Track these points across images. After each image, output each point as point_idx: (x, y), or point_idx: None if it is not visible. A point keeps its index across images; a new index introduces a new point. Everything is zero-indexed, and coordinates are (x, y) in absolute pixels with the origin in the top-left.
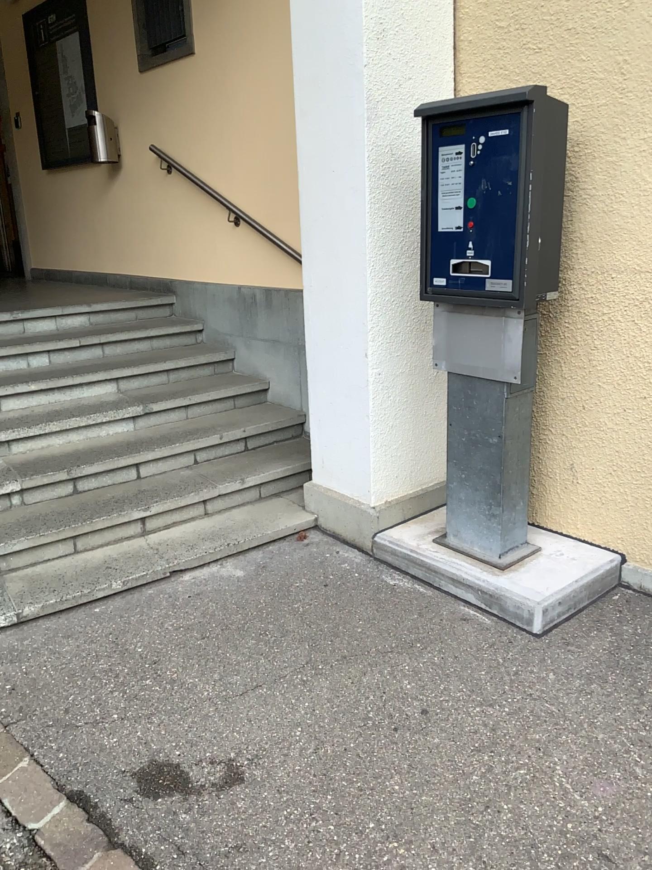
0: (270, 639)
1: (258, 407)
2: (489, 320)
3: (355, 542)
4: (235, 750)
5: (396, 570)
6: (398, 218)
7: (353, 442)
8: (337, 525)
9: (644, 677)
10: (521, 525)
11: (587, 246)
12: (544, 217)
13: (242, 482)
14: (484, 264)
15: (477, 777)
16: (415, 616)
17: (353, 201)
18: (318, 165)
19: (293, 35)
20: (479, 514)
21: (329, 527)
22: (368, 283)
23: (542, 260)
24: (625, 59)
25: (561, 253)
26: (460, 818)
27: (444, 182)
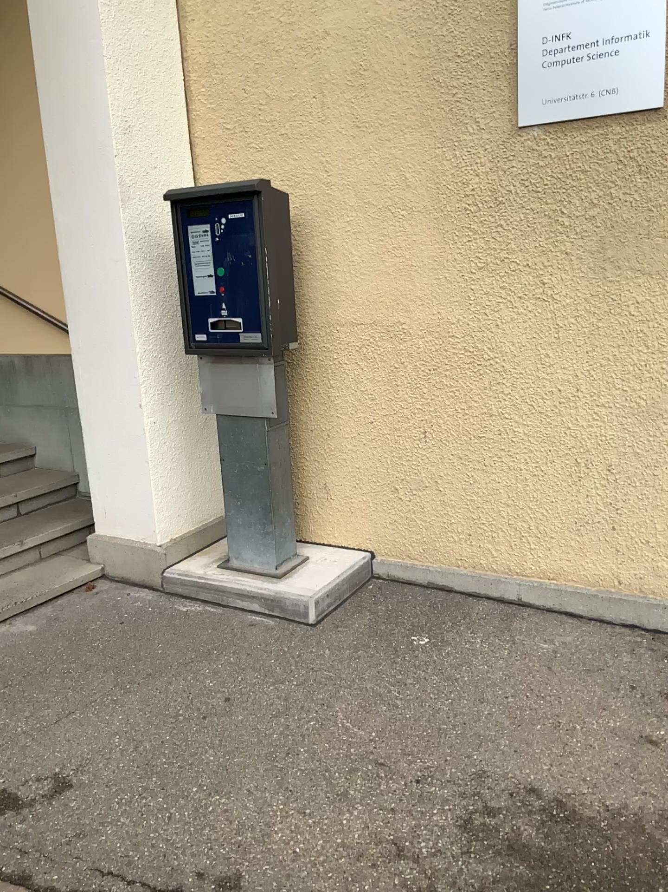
0: (76, 674)
1: (28, 473)
2: (246, 367)
3: (144, 581)
4: (60, 766)
5: (186, 598)
6: (158, 285)
7: (133, 489)
8: (125, 570)
9: (398, 640)
10: (291, 540)
11: (316, 304)
12: (280, 281)
13: (23, 545)
14: (237, 321)
15: (277, 735)
16: (209, 631)
17: (114, 270)
18: (78, 239)
19: (44, 124)
20: (254, 535)
21: (116, 573)
22: (136, 342)
23: (283, 316)
24: (328, 160)
25: (297, 310)
26: (268, 767)
27: (196, 254)
